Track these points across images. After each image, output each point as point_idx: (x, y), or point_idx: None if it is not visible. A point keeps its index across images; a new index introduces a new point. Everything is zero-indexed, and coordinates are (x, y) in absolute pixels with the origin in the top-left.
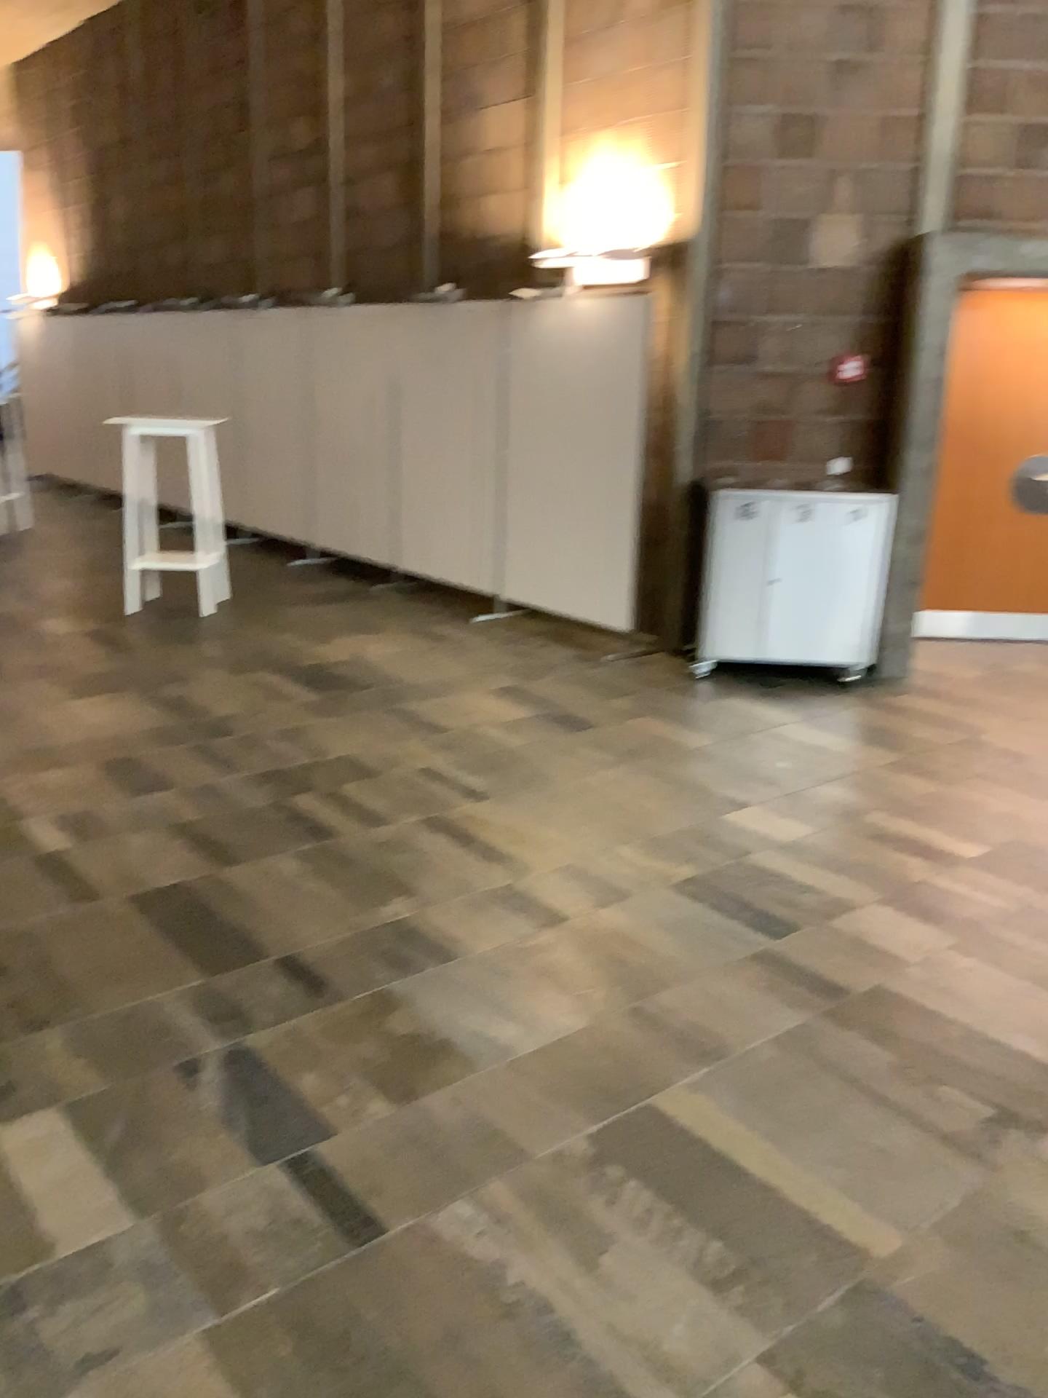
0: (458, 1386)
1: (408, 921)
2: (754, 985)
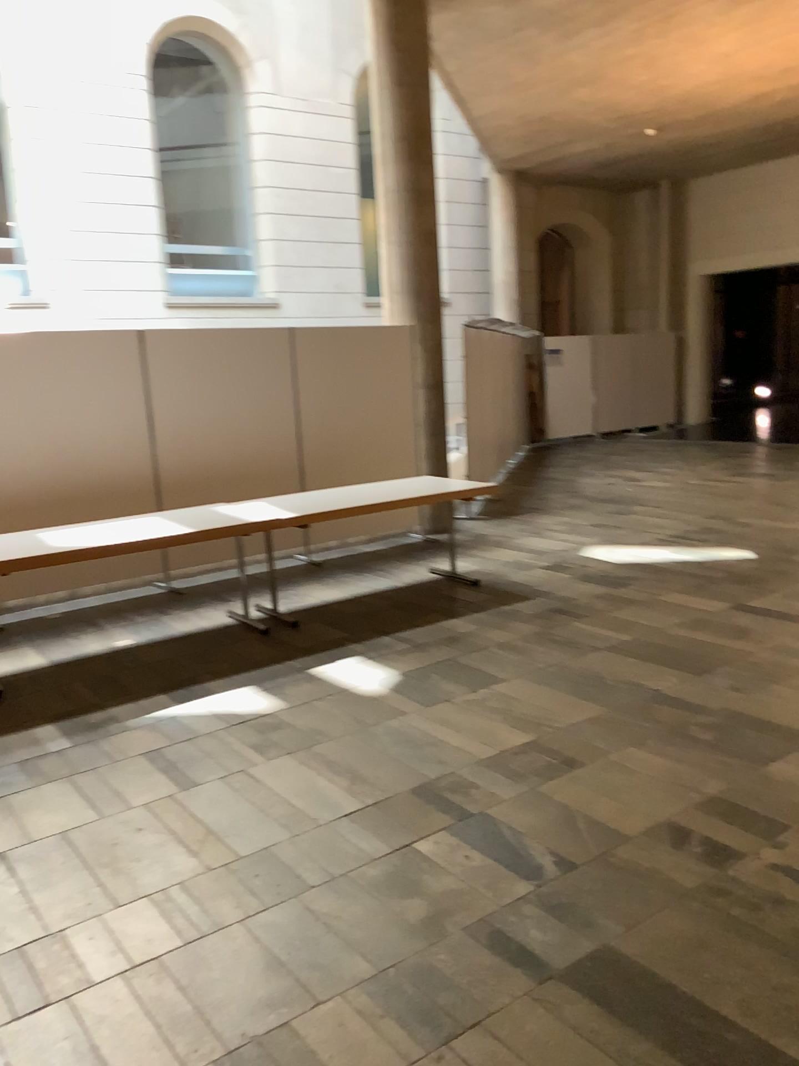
0: (374, 760)
1: (415, 1061)
2: (71, 966)
